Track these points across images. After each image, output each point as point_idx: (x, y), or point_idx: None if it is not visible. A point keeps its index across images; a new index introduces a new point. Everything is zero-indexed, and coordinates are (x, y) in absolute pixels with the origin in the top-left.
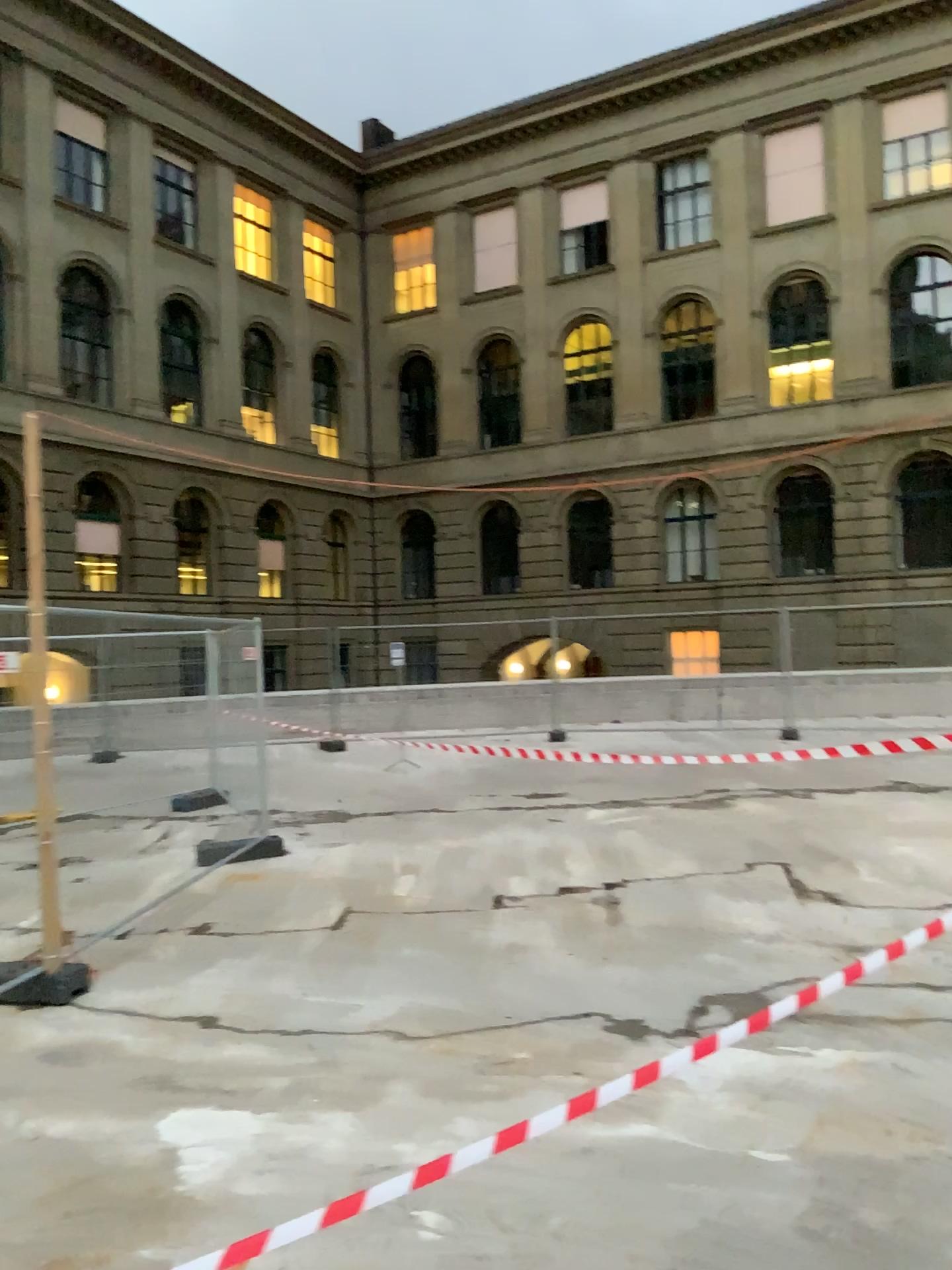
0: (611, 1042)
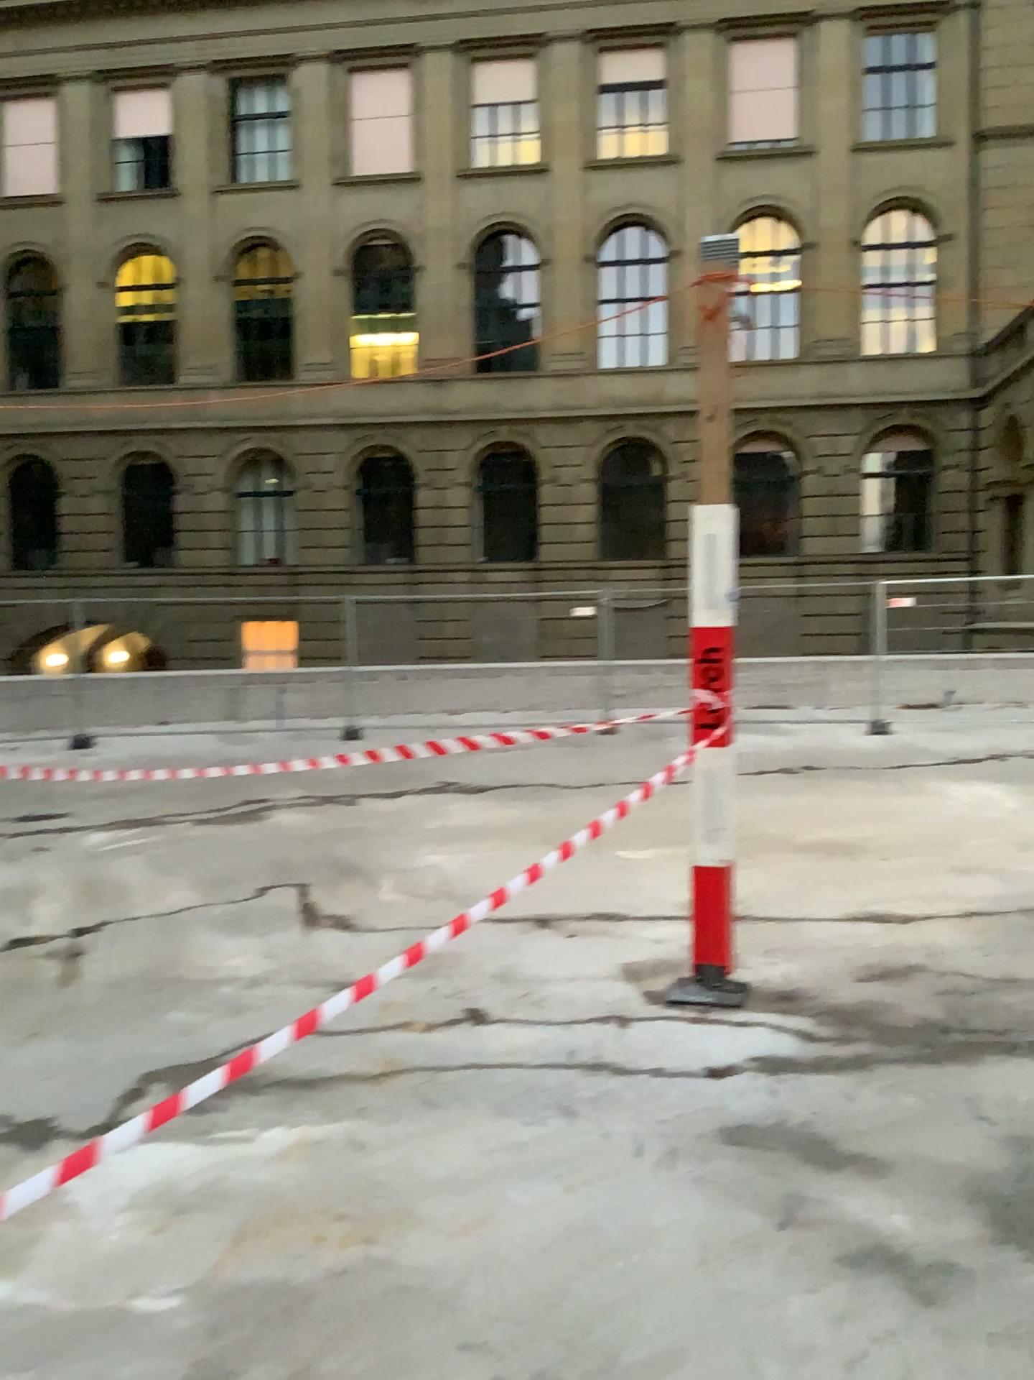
0: None
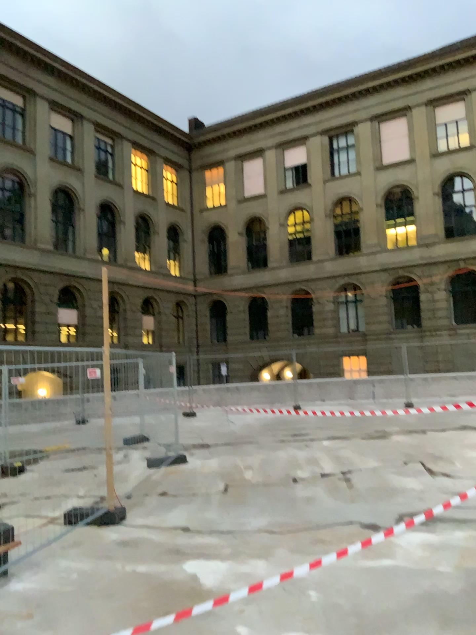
0: (364, 530)
